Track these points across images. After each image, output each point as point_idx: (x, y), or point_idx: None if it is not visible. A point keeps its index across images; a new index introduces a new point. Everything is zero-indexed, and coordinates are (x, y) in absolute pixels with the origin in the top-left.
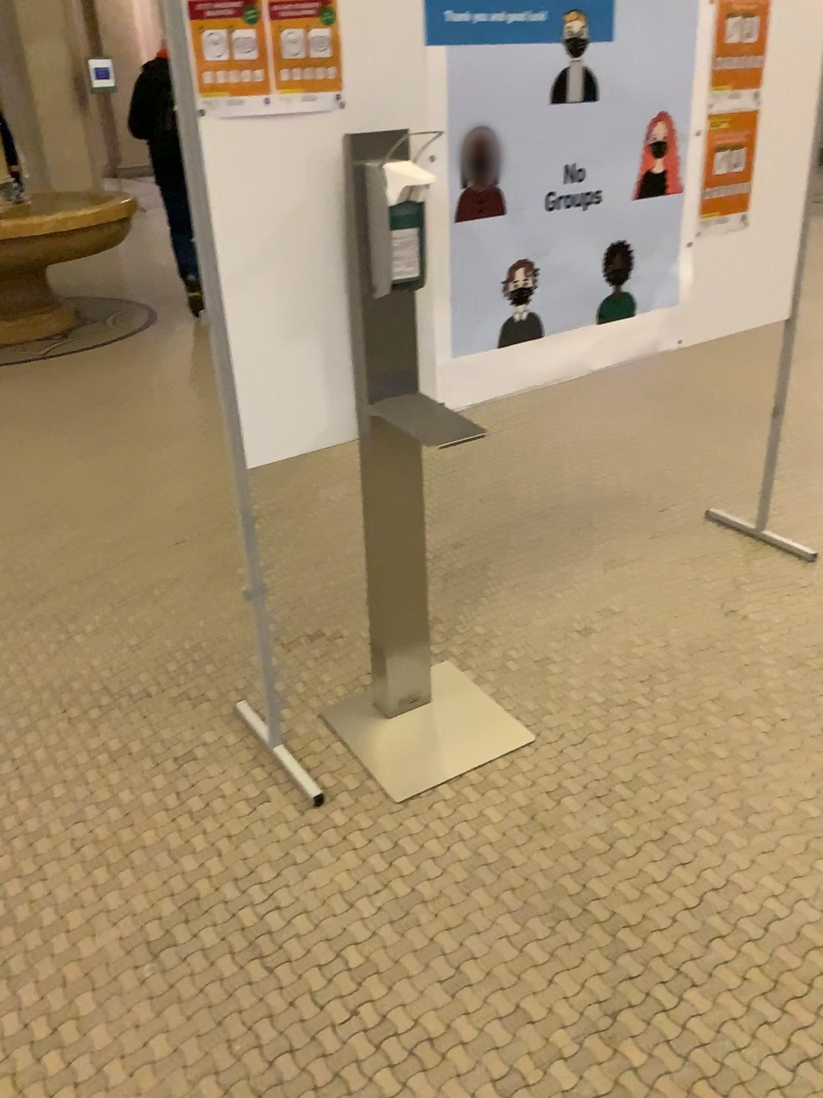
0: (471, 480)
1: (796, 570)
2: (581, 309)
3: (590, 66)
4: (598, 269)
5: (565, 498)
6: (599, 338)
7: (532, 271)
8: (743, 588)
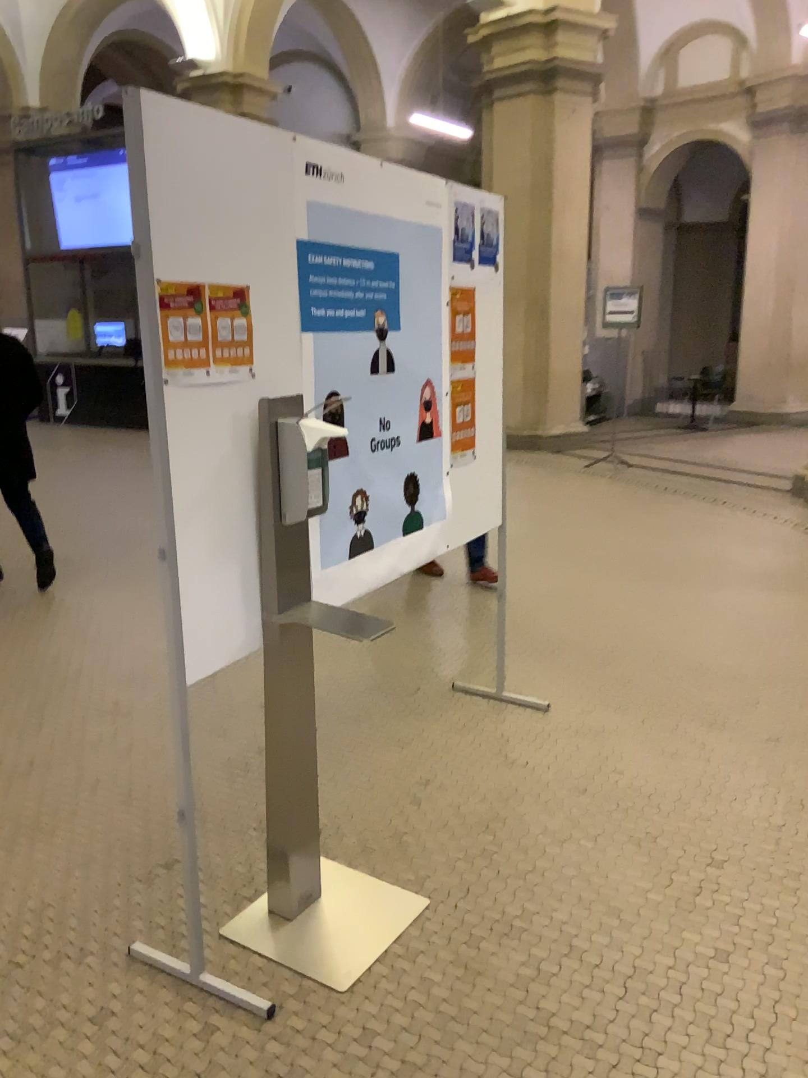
0: (237, 693)
1: (540, 714)
2: (397, 524)
3: (394, 347)
4: (404, 493)
5: (330, 693)
6: (408, 546)
7: (370, 497)
8: (513, 735)
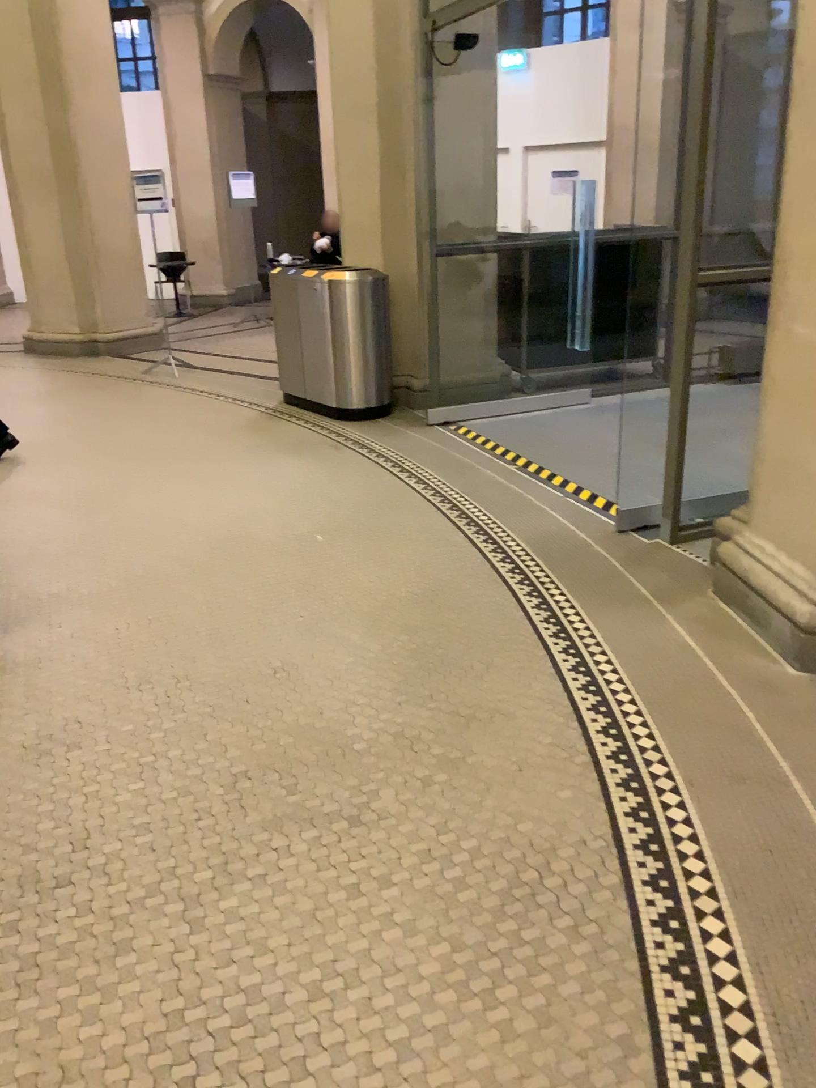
0: None
1: None
2: None
3: None
4: None
5: None
6: None
7: None
8: None
